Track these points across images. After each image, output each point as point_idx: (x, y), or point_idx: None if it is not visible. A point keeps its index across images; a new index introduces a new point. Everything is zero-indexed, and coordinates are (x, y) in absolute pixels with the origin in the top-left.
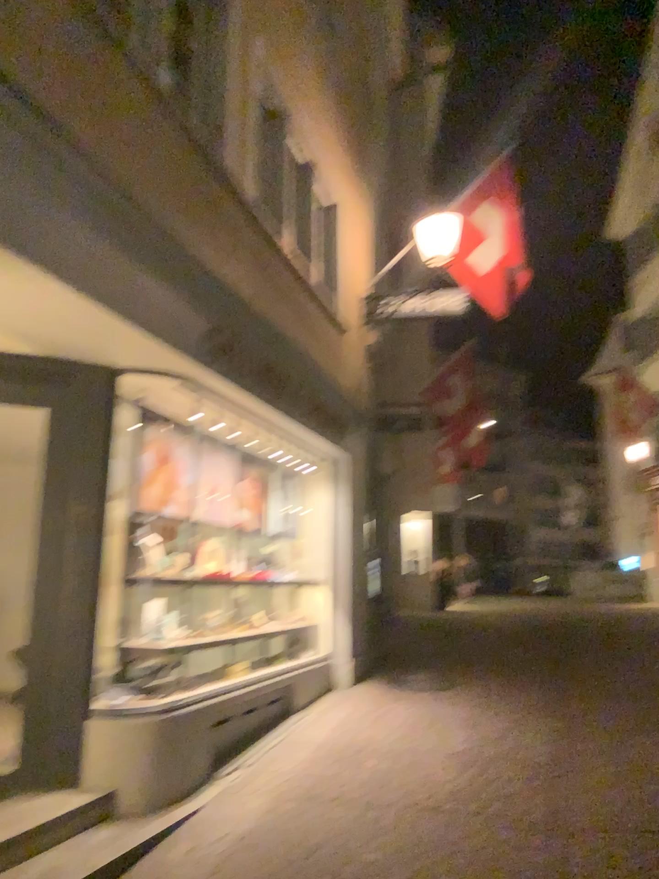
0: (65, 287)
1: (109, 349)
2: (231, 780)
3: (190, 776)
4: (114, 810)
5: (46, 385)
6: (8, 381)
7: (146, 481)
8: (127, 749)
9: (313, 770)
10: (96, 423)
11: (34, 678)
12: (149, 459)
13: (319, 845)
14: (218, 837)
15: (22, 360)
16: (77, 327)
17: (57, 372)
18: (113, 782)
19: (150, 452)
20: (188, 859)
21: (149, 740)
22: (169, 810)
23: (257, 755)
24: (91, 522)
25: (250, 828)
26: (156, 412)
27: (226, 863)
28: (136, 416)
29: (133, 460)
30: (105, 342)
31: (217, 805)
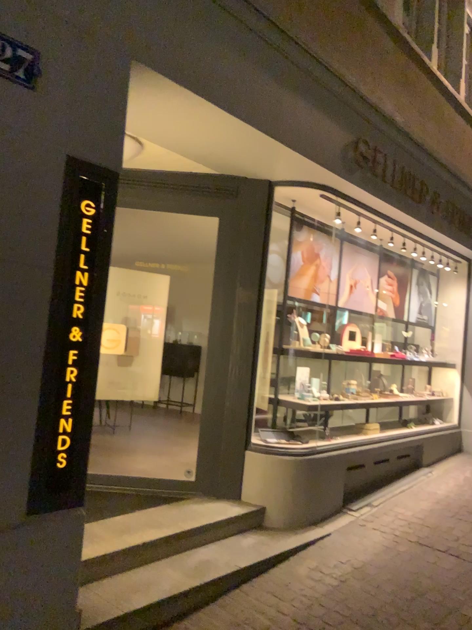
0: (211, 107)
1: (258, 163)
2: (357, 515)
3: (323, 507)
4: (261, 523)
5: (216, 197)
6: (188, 194)
7: (297, 274)
8: (272, 480)
9: (429, 522)
10: (253, 227)
11: (206, 417)
12: (300, 256)
13: (422, 592)
14: (337, 563)
15: (198, 177)
16: (228, 144)
17: (224, 186)
18: (261, 502)
19: (301, 250)
20: (309, 575)
21: (289, 475)
22: (304, 531)
23: (382, 498)
24: (248, 304)
25: (365, 561)
26: (304, 218)
27: (339, 587)
28: (288, 221)
29: (286, 256)
30: (253, 156)
31: (342, 534)
